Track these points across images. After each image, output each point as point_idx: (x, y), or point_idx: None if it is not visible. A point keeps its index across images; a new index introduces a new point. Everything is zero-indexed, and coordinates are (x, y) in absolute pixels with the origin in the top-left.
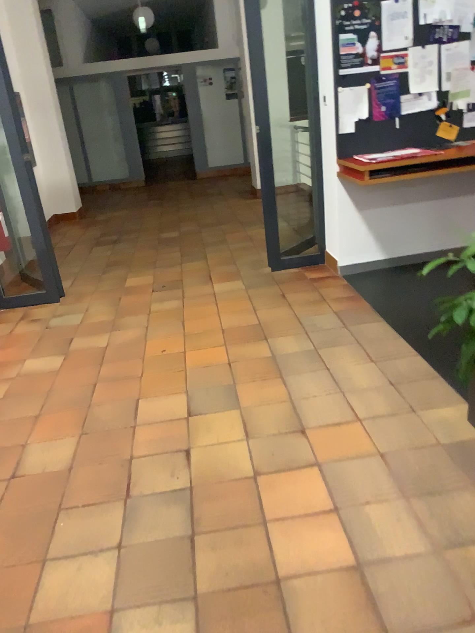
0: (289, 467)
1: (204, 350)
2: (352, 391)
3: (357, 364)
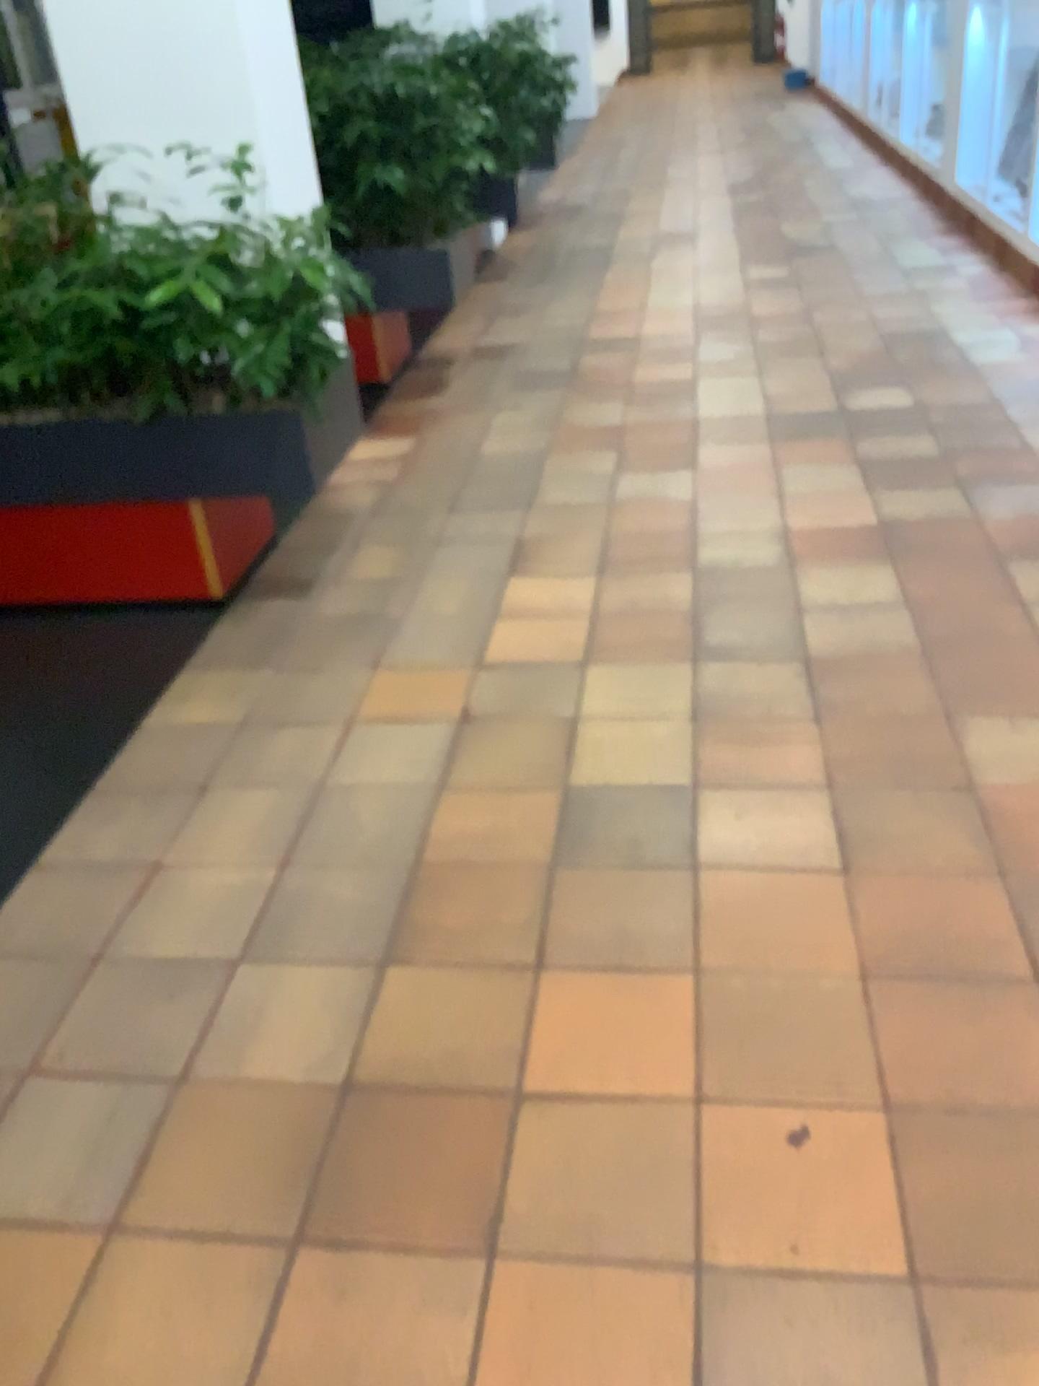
0: (524, 665)
1: (610, 1074)
2: (297, 786)
3: (198, 867)
